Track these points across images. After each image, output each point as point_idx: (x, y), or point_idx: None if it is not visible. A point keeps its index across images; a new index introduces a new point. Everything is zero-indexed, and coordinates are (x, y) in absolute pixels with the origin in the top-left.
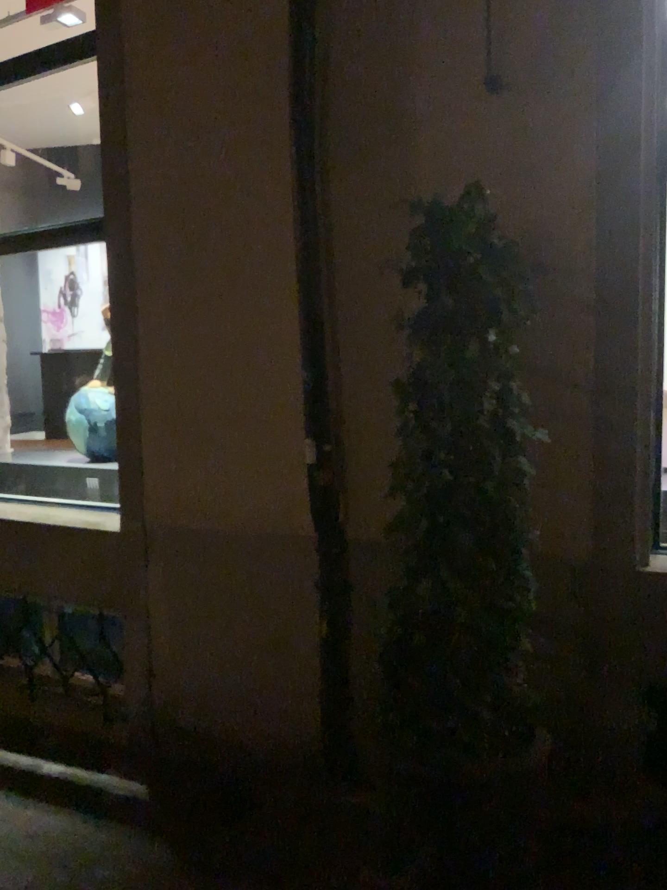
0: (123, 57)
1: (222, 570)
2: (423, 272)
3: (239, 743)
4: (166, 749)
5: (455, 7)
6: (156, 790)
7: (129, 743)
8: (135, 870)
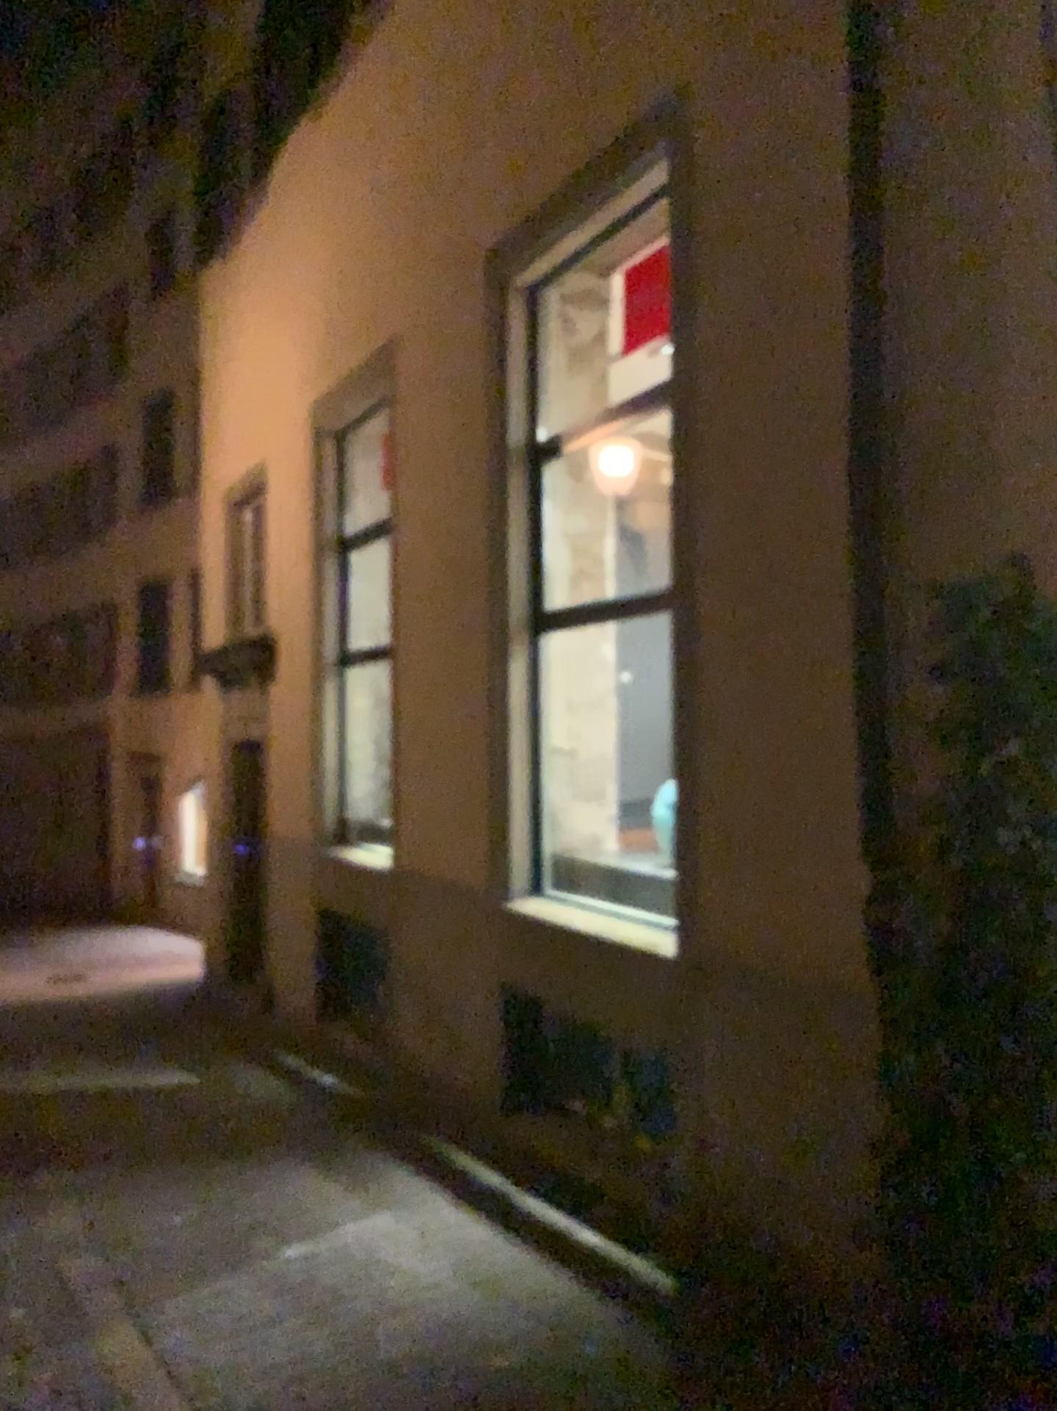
0: (692, 409)
1: (776, 1019)
2: (937, 665)
3: (790, 1255)
4: (712, 1244)
5: (1036, 319)
6: (683, 1284)
7: (676, 1227)
8: (618, 1349)
